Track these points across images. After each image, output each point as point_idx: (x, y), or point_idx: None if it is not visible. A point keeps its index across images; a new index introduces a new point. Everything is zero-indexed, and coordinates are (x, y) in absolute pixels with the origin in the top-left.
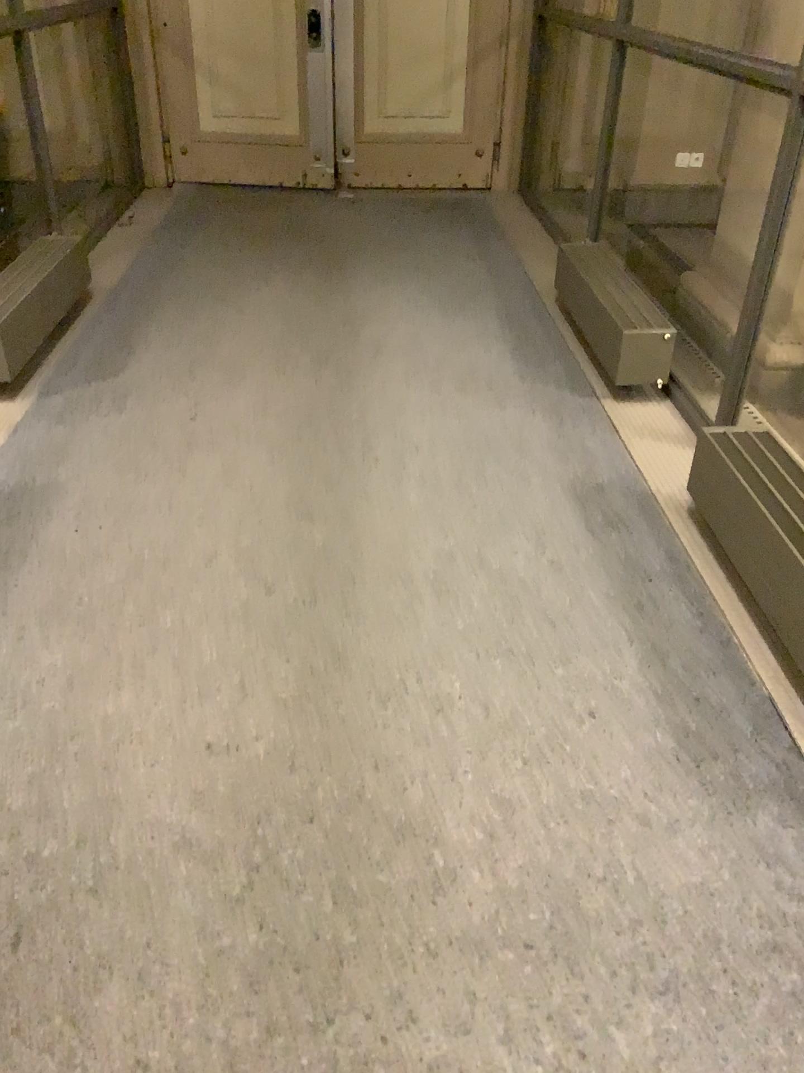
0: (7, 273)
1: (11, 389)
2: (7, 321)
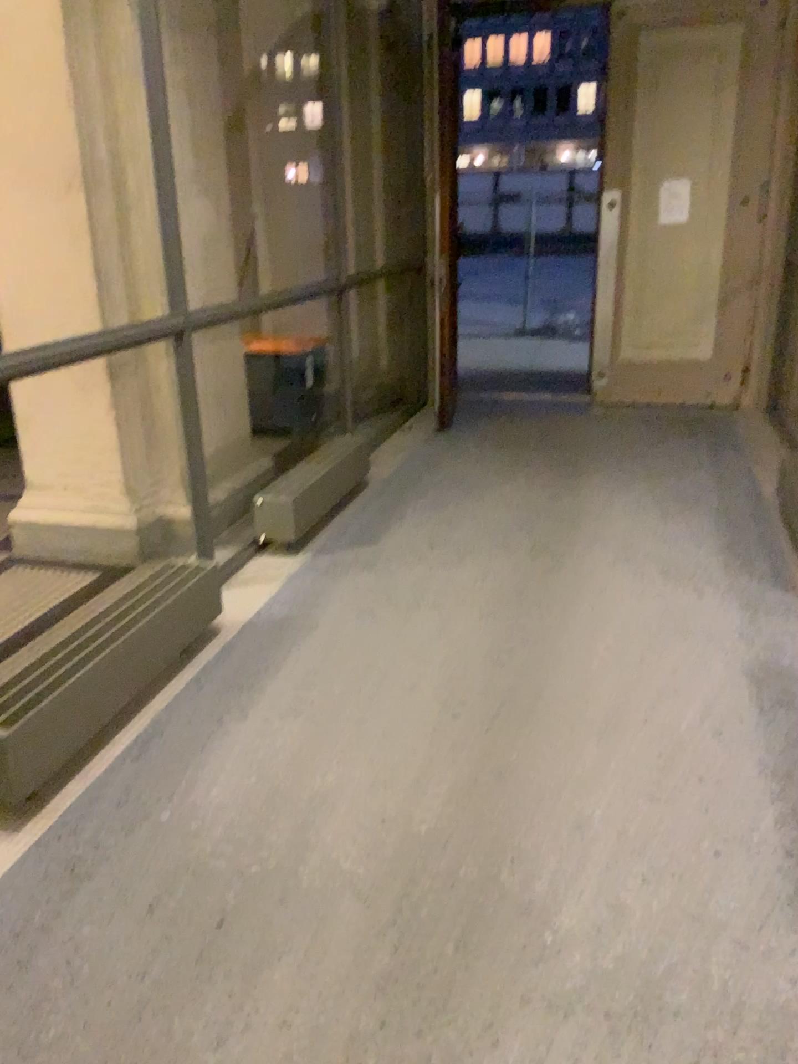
0: (306, 461)
1: (295, 547)
2: (300, 495)
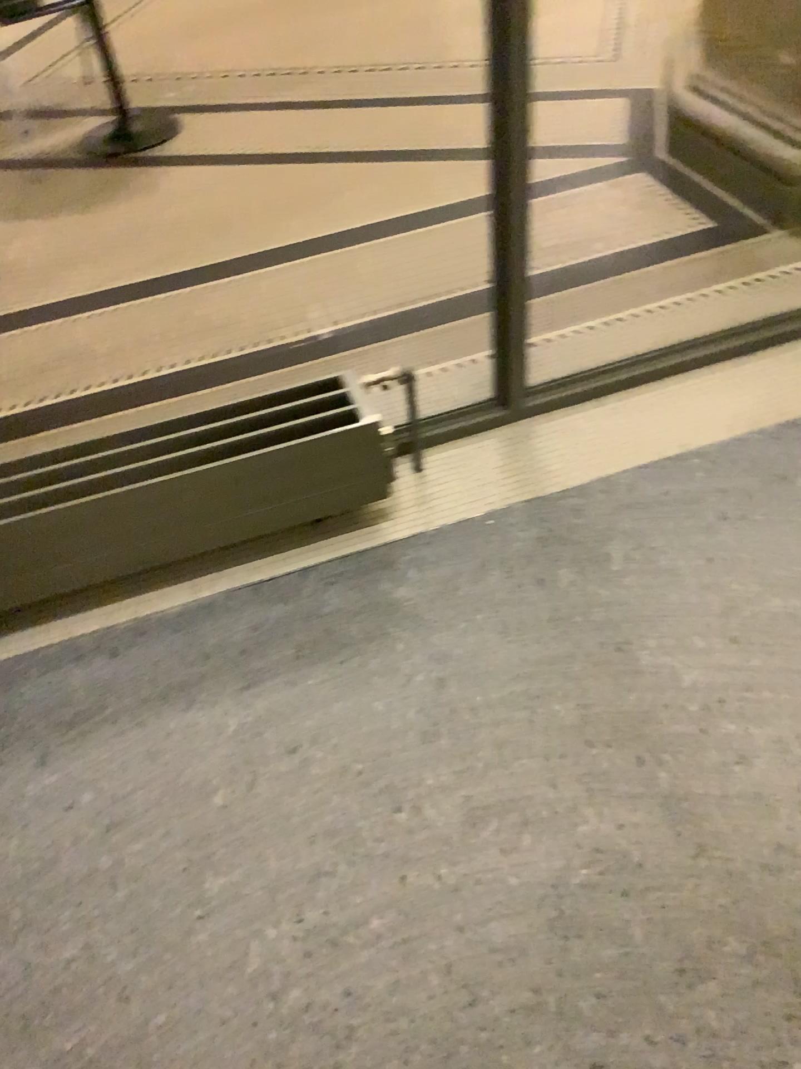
0: None
1: None
2: None
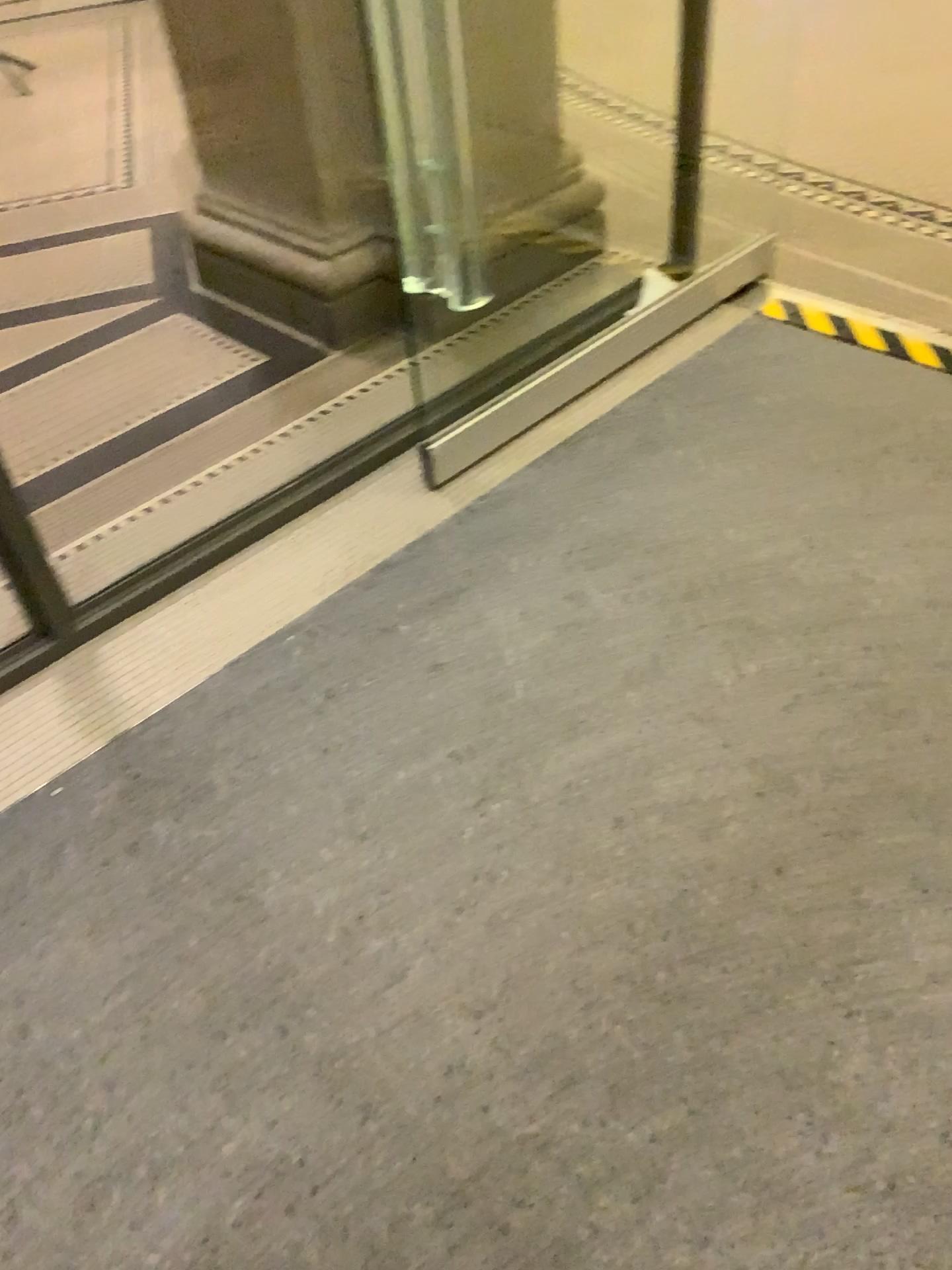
0: None
1: None
2: None
